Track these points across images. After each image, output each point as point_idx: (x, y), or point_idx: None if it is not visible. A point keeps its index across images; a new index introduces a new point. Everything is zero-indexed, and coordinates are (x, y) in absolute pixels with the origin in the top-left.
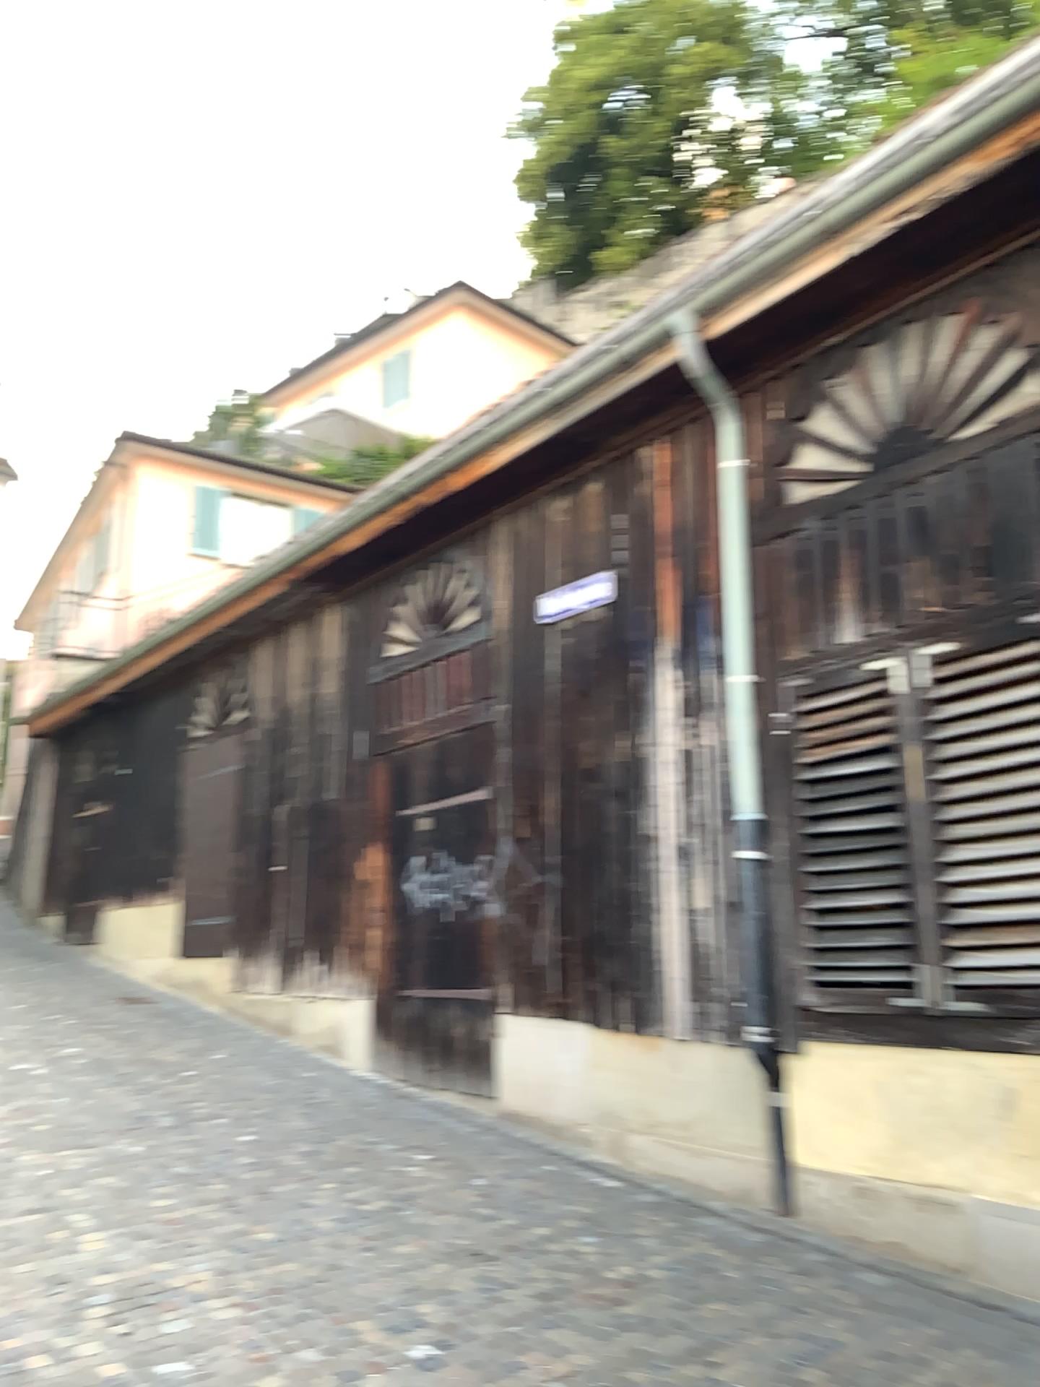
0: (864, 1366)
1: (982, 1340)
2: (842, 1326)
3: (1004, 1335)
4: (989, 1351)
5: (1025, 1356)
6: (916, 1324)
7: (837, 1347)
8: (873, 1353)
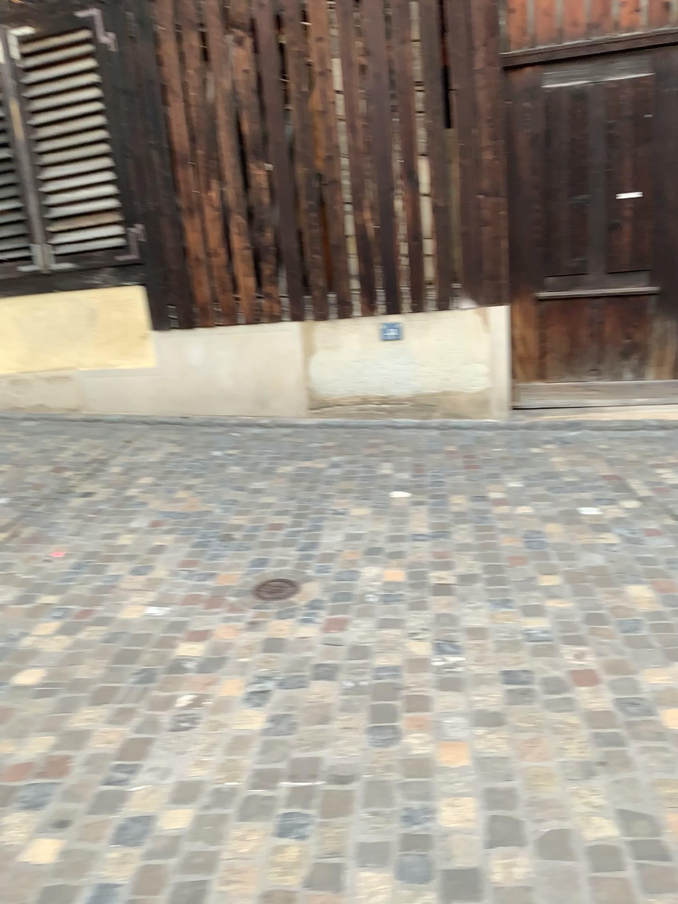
0: (31, 455)
1: (89, 433)
2: (16, 444)
3: (99, 429)
4: (93, 436)
5: (111, 434)
6: (55, 434)
7: (15, 452)
8: (35, 450)
